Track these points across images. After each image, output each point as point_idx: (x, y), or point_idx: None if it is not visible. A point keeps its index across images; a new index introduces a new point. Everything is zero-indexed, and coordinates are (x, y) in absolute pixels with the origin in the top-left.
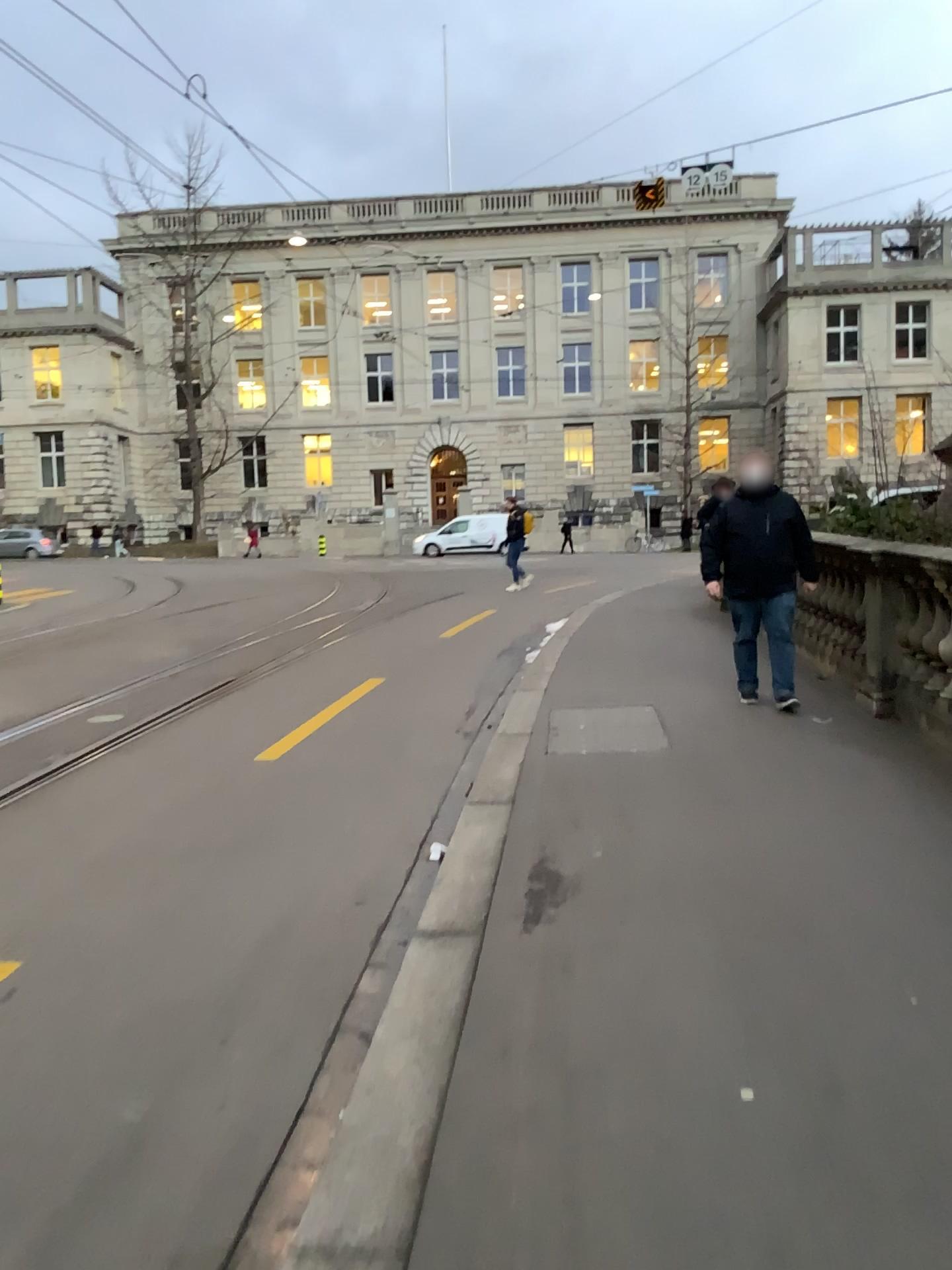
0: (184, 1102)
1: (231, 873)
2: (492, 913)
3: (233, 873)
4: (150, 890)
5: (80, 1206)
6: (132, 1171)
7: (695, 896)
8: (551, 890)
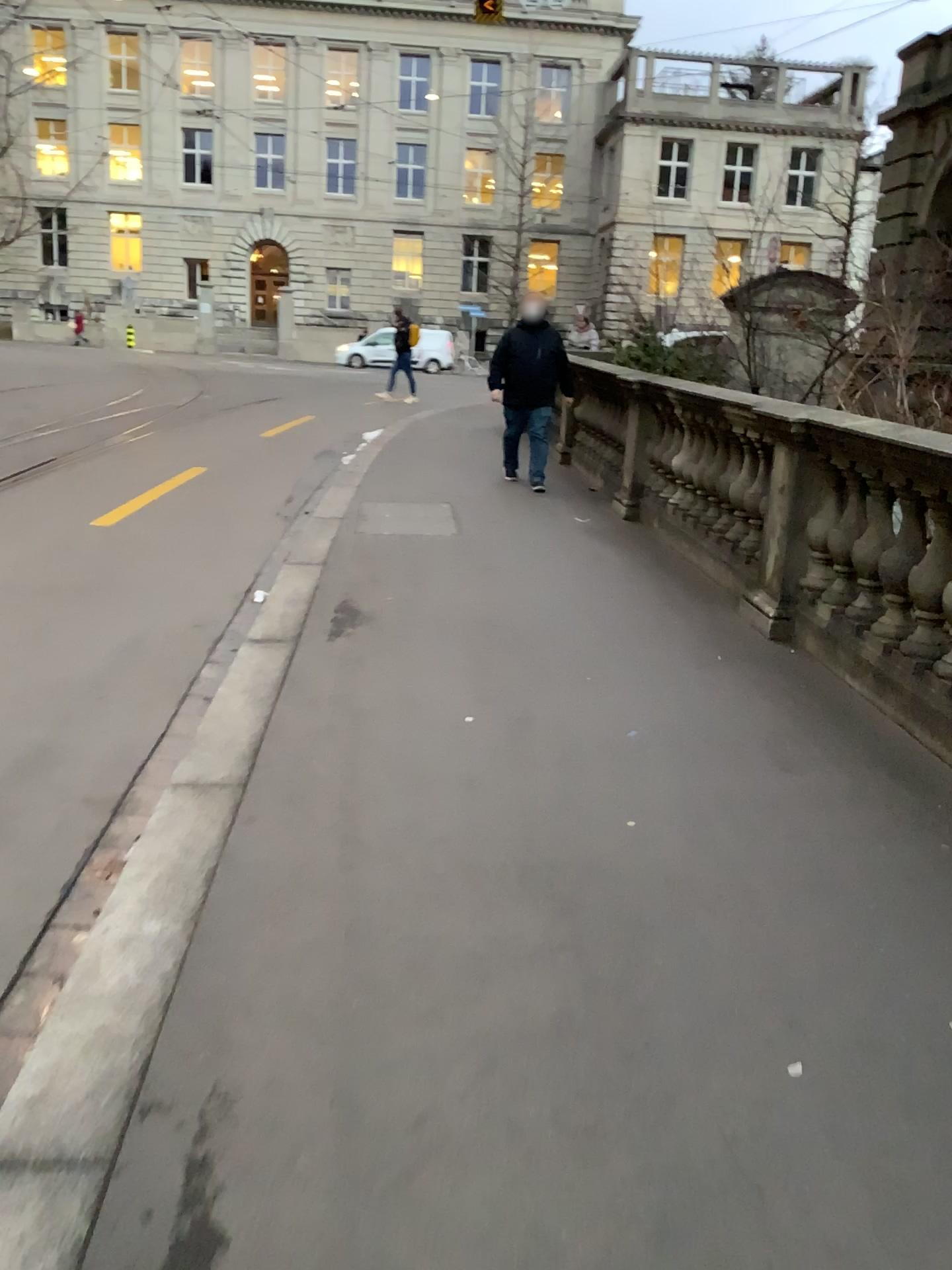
0: (75, 738)
1: (86, 606)
2: (303, 635)
3: (87, 606)
4: (17, 615)
5: (11, 785)
6: (44, 770)
7: (457, 629)
8: (349, 622)
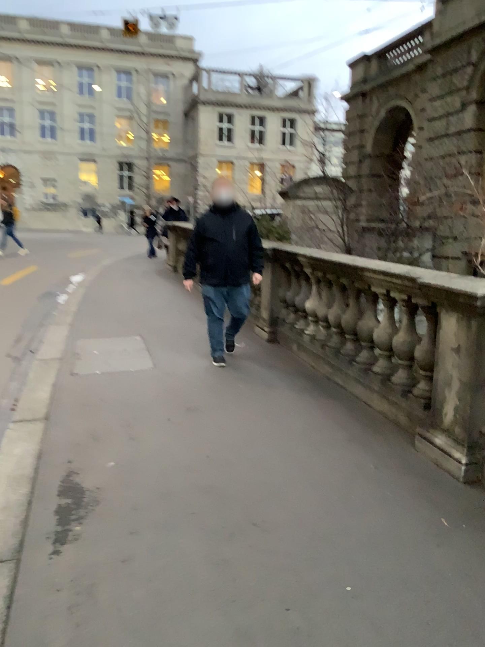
0: None
1: None
2: (29, 534)
3: None
4: None
5: None
6: None
7: (183, 499)
8: (76, 503)
